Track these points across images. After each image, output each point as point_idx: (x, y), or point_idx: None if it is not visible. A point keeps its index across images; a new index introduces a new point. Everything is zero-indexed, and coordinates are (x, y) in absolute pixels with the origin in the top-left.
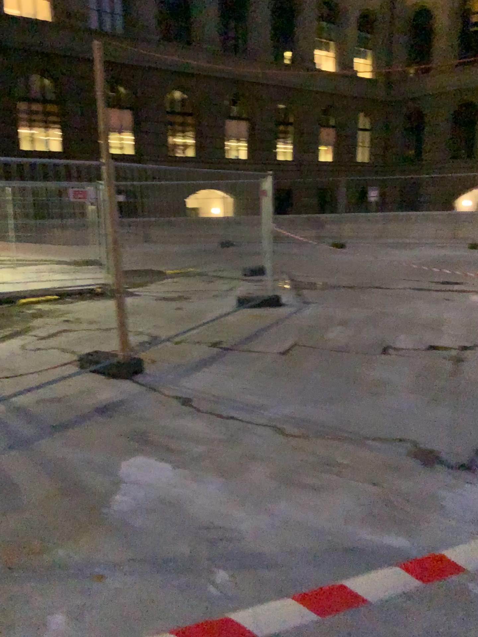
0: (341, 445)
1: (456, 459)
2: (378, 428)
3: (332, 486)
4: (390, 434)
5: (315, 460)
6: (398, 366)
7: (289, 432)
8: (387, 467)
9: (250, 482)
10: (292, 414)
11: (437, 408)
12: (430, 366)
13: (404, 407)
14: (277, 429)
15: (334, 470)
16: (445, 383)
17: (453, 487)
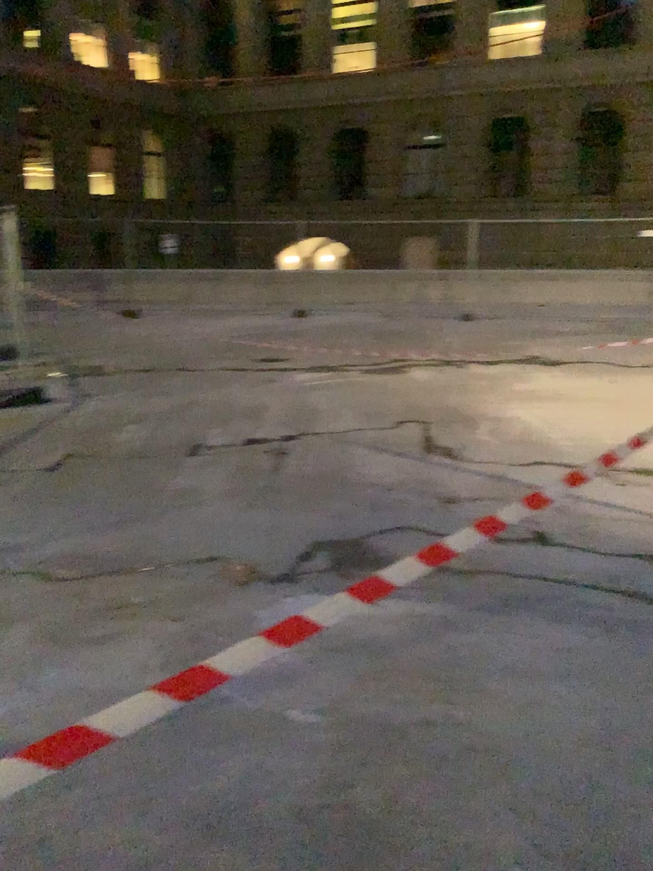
0: (132, 582)
1: (274, 575)
2: (181, 553)
3: (119, 638)
4: (197, 558)
5: (96, 608)
6: (208, 471)
7: (59, 578)
8: (191, 599)
9: (0, 656)
10: (63, 553)
11: (254, 517)
12: (246, 467)
13: (215, 521)
14: (42, 576)
15: (122, 617)
16: (264, 486)
17: (269, 609)
